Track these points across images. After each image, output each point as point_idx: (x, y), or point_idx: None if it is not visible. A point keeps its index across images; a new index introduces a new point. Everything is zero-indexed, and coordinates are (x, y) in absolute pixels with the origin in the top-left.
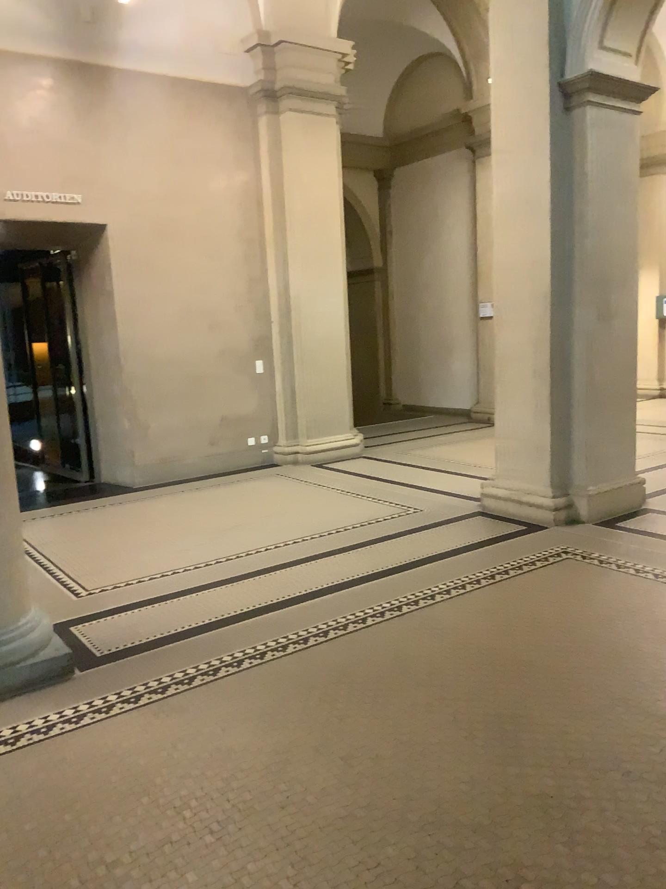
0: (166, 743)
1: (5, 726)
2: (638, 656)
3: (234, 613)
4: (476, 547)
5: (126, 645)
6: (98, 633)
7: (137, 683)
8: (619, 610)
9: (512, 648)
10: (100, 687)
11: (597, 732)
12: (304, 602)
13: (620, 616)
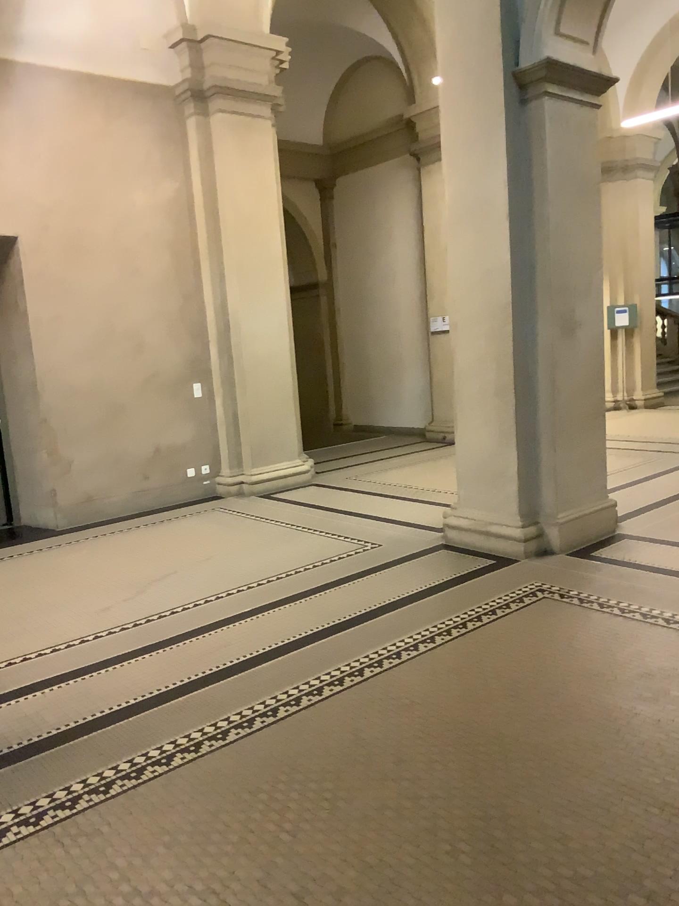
0: (68, 888)
1: None
2: (642, 723)
3: (165, 687)
4: (443, 589)
5: (29, 740)
6: None
7: (38, 796)
8: (612, 662)
9: (495, 719)
10: None
11: (610, 836)
12: (248, 669)
13: (615, 670)
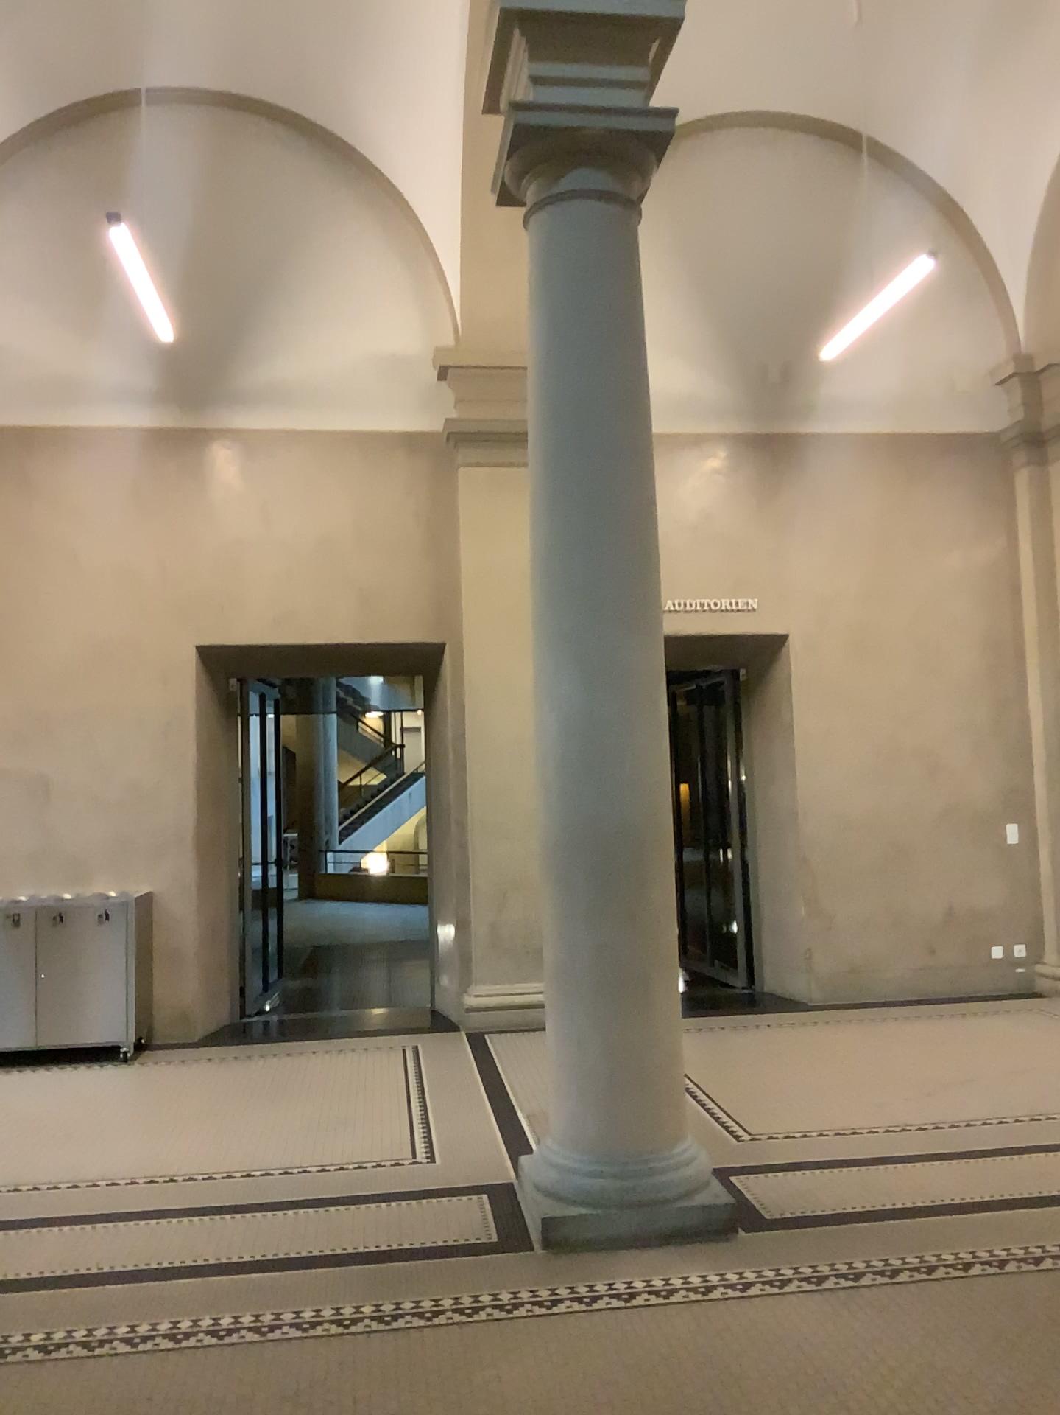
0: (859, 1335)
1: (656, 1270)
2: None
3: (960, 1196)
4: None
5: (803, 1208)
6: (766, 1187)
7: (818, 1258)
8: None
9: None
10: (770, 1252)
11: None
12: None
13: None
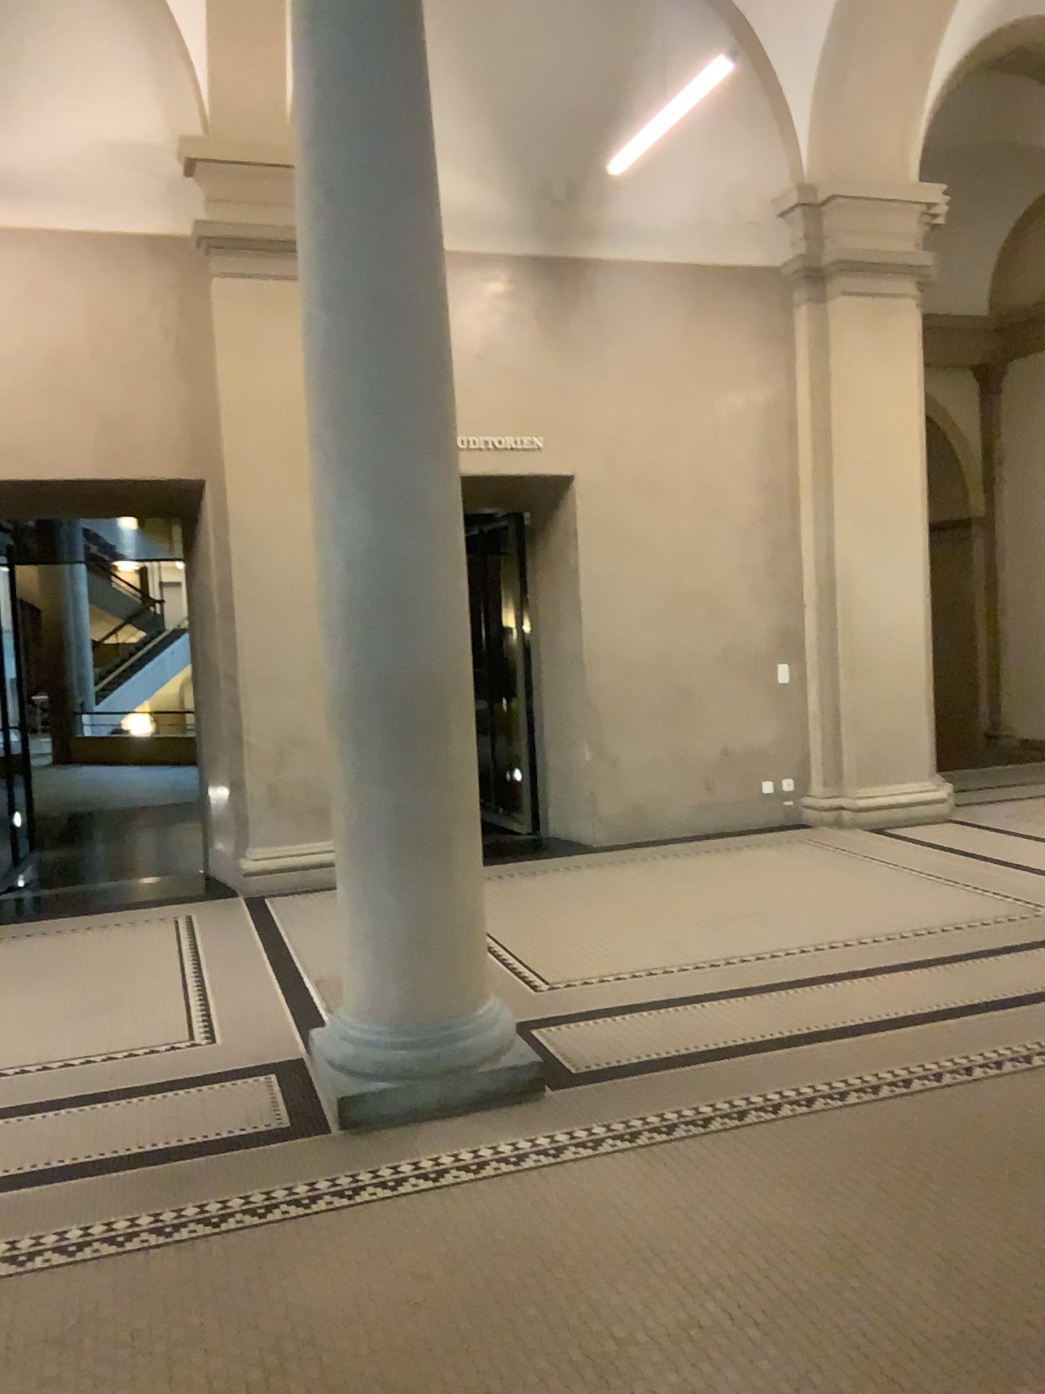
0: (678, 1196)
1: (463, 1144)
2: None
3: (759, 1035)
4: None
5: (608, 1061)
6: (569, 1042)
7: (628, 1114)
8: None
9: None
10: (579, 1112)
11: None
12: (865, 1031)
13: None
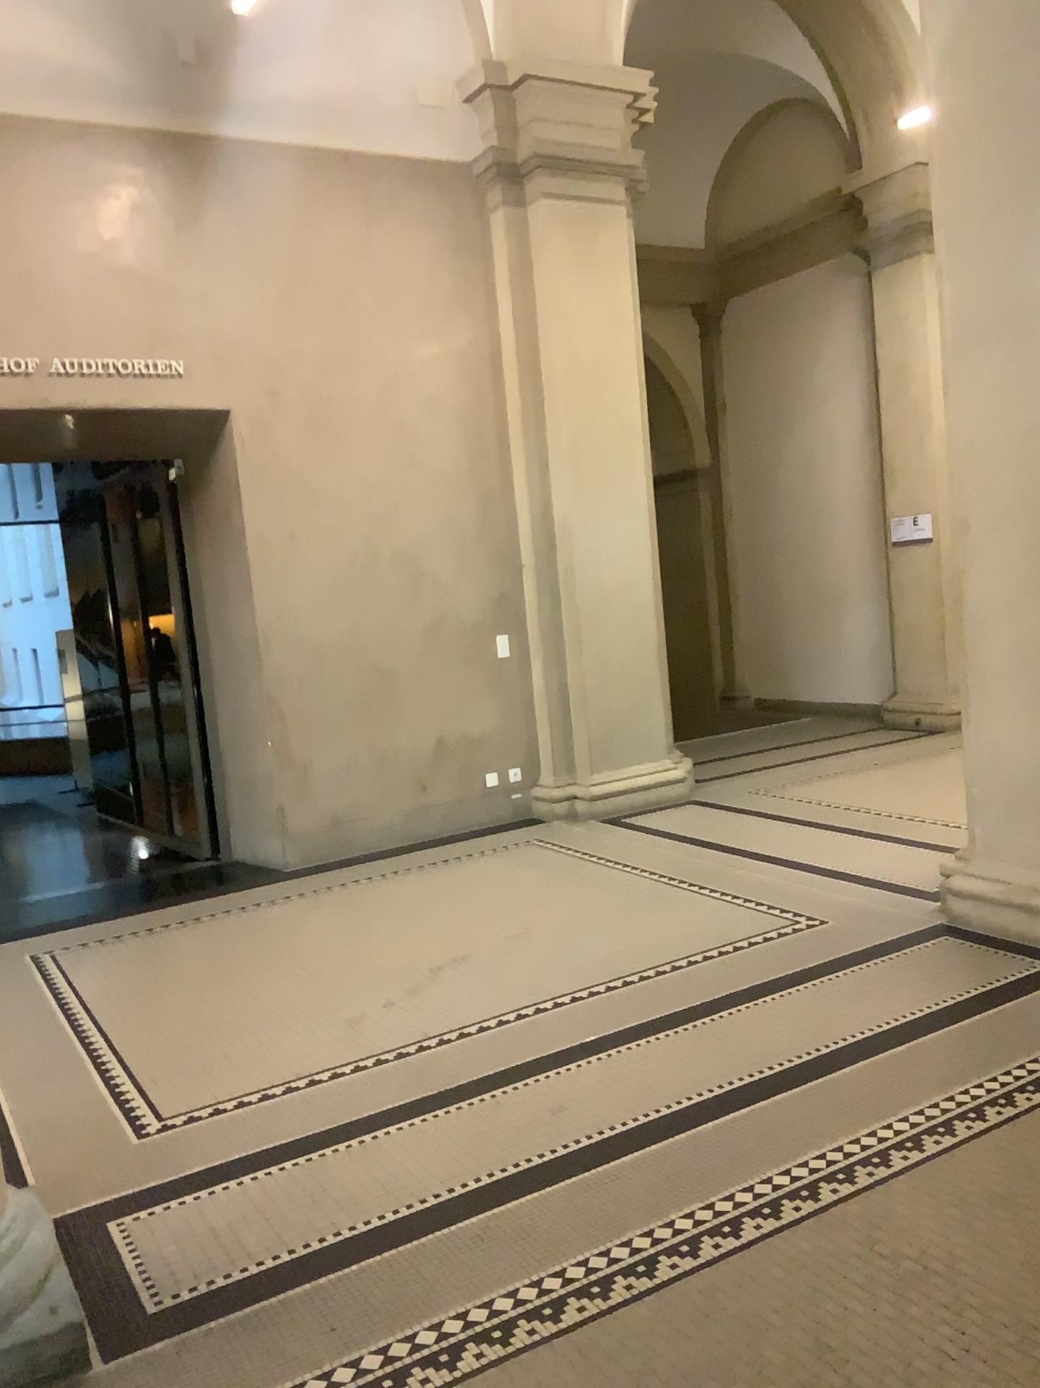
0: None
1: None
2: None
3: (448, 1193)
4: (956, 1019)
5: (208, 1285)
6: (156, 1248)
7: None
8: None
9: None
10: None
11: None
12: (598, 1165)
13: None
